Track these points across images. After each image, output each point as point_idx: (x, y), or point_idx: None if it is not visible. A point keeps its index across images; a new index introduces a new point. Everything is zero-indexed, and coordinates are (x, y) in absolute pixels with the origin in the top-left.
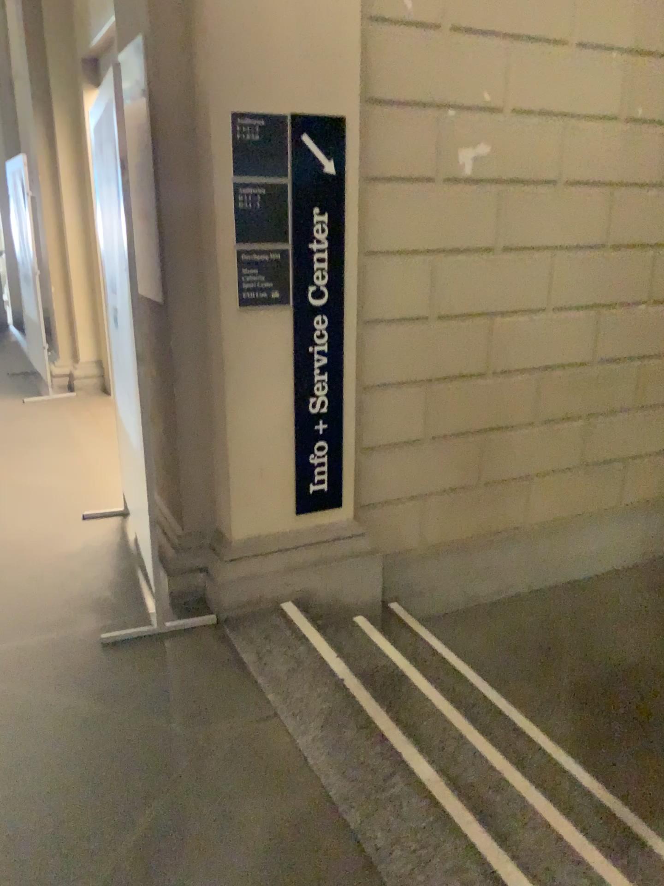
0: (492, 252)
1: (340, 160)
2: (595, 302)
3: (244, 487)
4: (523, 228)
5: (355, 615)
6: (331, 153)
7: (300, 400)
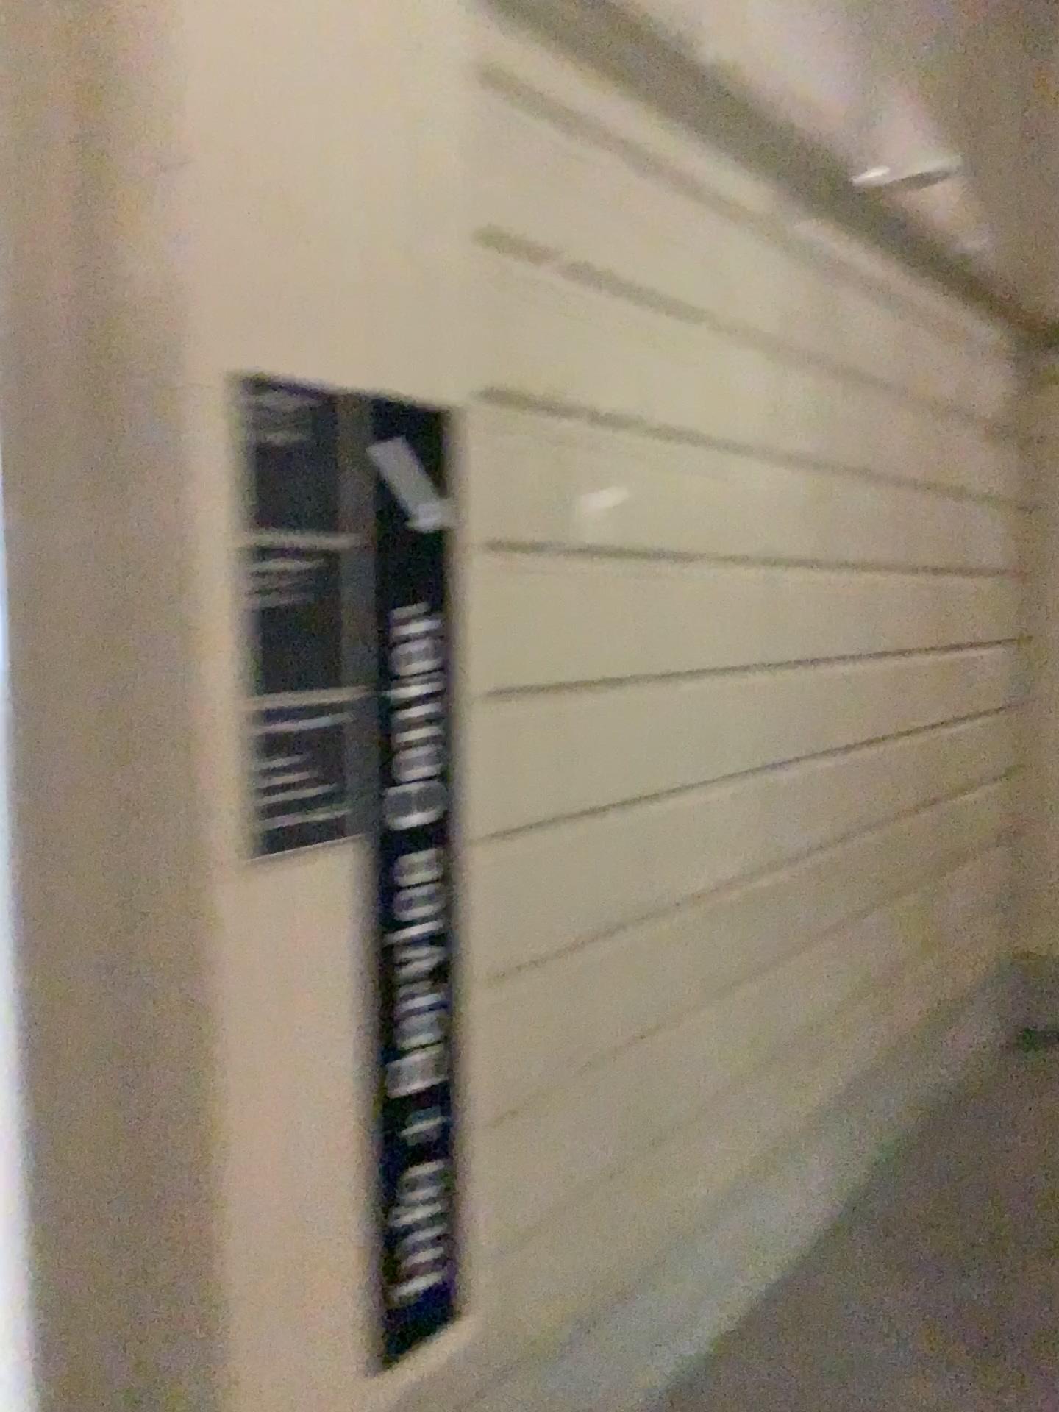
0: (647, 684)
1: (455, 496)
2: (773, 762)
3: (270, 1353)
4: (684, 636)
5: None
6: (439, 479)
7: (384, 1071)
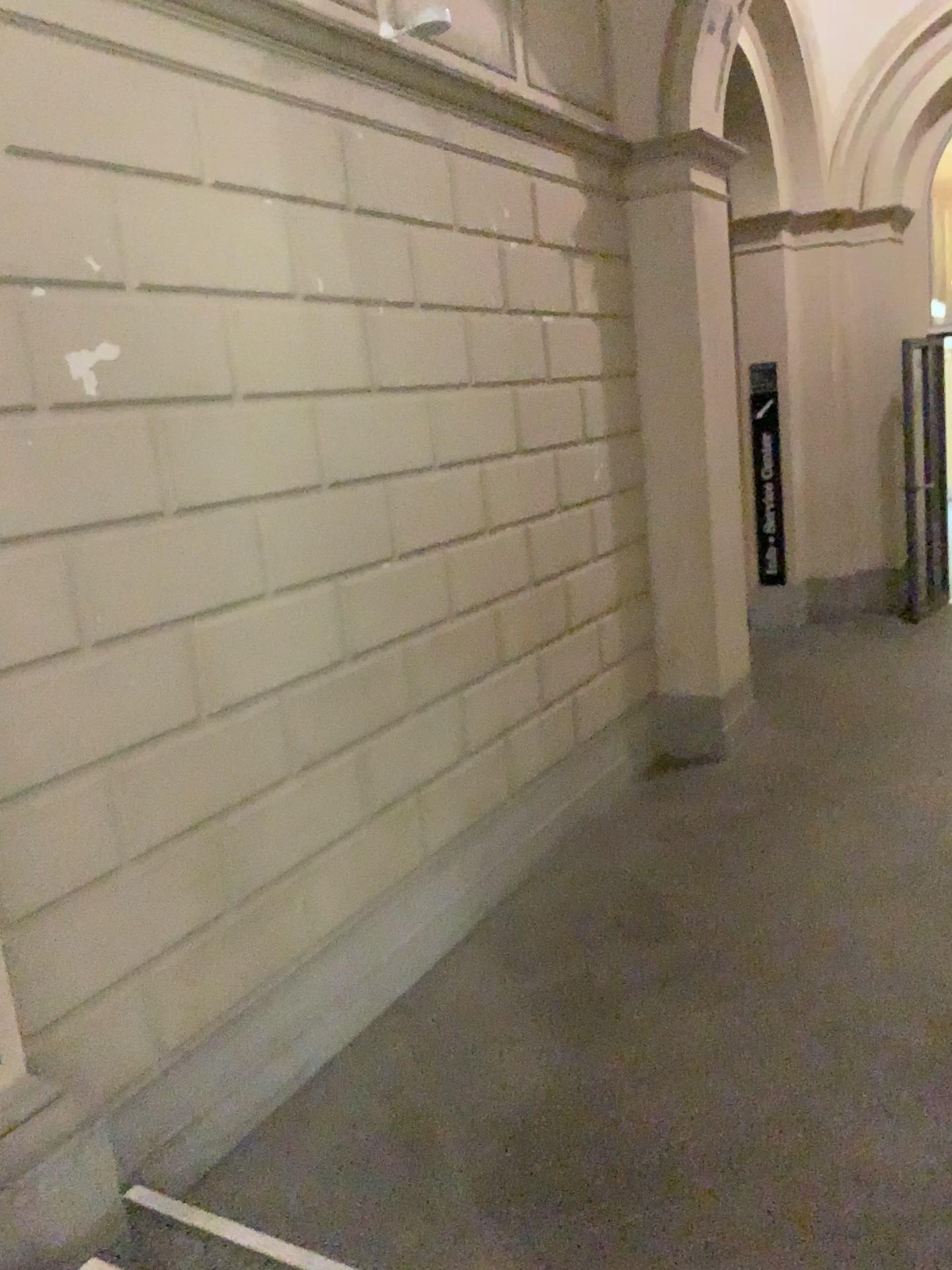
0: (161, 519)
1: None
2: (327, 570)
3: None
4: (201, 473)
5: (76, 1257)
6: None
7: None
